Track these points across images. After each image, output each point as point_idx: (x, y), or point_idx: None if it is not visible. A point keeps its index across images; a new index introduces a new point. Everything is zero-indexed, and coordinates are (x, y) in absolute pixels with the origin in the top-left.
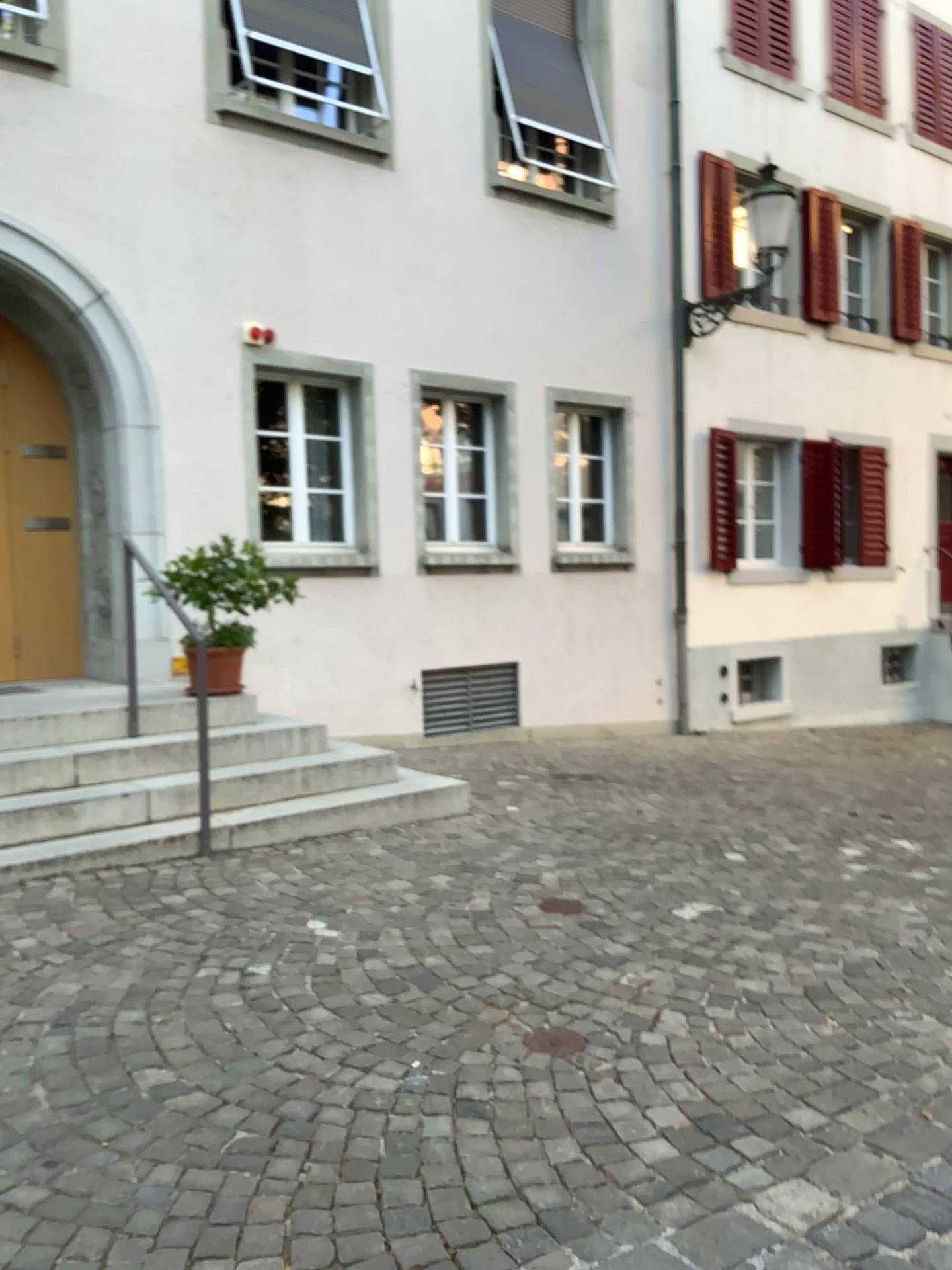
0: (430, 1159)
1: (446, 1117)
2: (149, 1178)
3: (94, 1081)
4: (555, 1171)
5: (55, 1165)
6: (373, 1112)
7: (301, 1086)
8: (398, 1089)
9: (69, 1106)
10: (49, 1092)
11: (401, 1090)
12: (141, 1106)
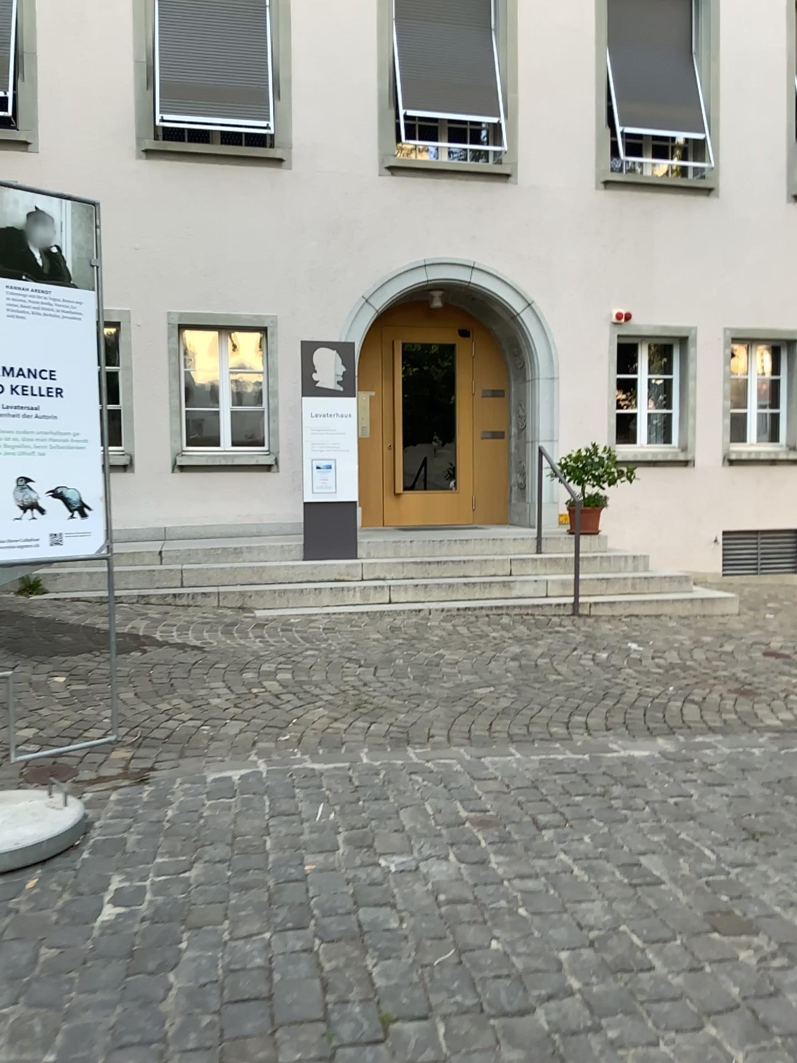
0: (670, 711)
1: (681, 703)
2: (556, 699)
3: (532, 675)
4: (724, 722)
5: (521, 692)
6: (648, 698)
7: (618, 689)
8: (662, 695)
9: (523, 680)
10: (515, 675)
11: (663, 696)
12: (552, 683)
